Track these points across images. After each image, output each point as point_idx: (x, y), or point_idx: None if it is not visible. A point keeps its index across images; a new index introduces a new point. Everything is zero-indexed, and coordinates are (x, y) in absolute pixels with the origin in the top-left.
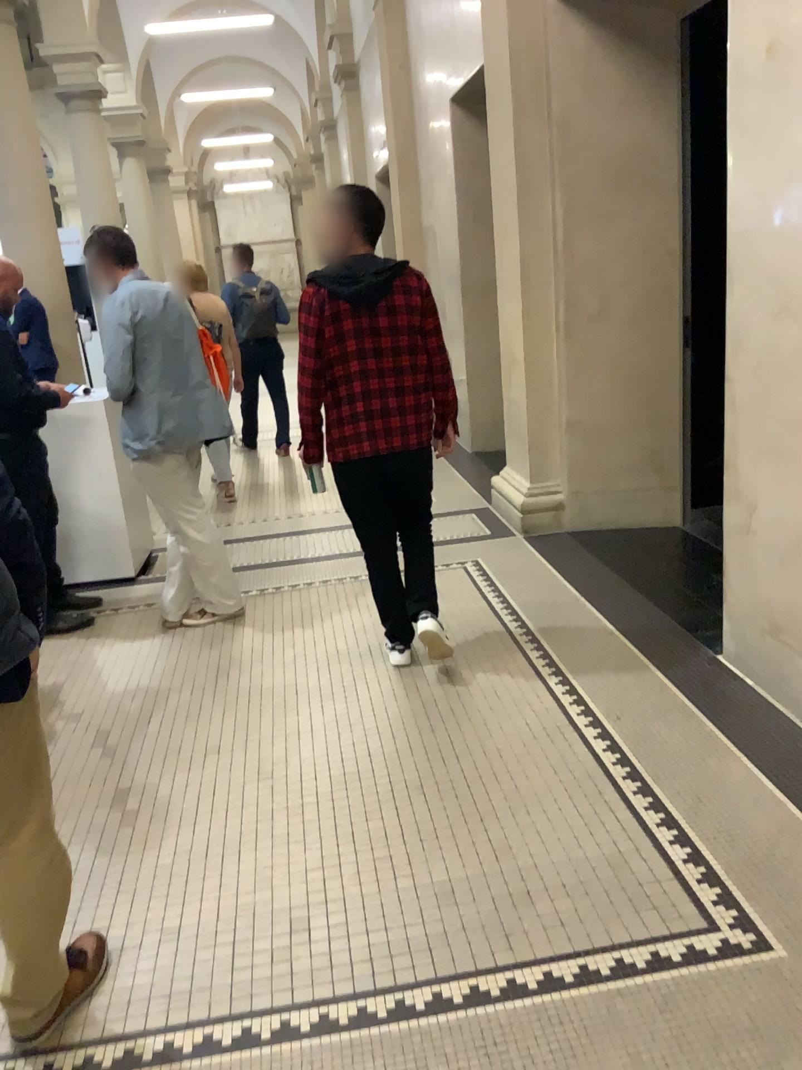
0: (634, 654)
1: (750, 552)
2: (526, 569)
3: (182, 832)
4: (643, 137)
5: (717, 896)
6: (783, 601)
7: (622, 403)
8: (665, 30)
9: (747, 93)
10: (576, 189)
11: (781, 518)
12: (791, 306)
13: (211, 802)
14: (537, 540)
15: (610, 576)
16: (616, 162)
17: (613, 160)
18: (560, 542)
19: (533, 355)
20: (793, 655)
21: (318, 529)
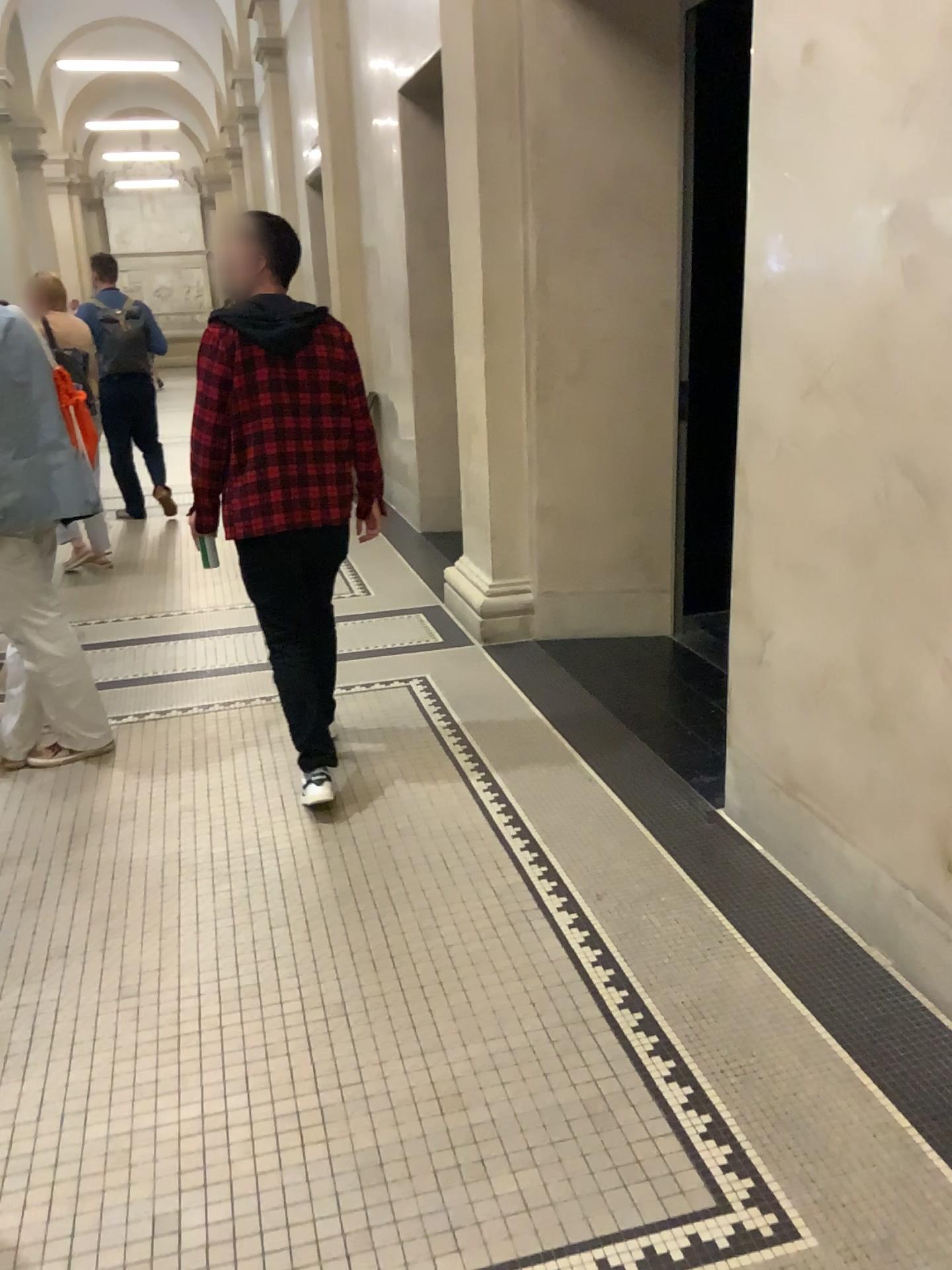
0: (619, 802)
1: (763, 680)
2: (485, 687)
3: (6, 1075)
4: (636, 152)
5: (728, 1150)
6: (805, 745)
7: (604, 481)
8: (666, 20)
9: (777, 99)
10: (554, 211)
11: (805, 642)
12: (825, 375)
13: (50, 1025)
14: (500, 648)
15: (588, 697)
16: (603, 180)
17: (601, 177)
18: (527, 650)
19: (498, 417)
20: (817, 814)
21: (220, 628)
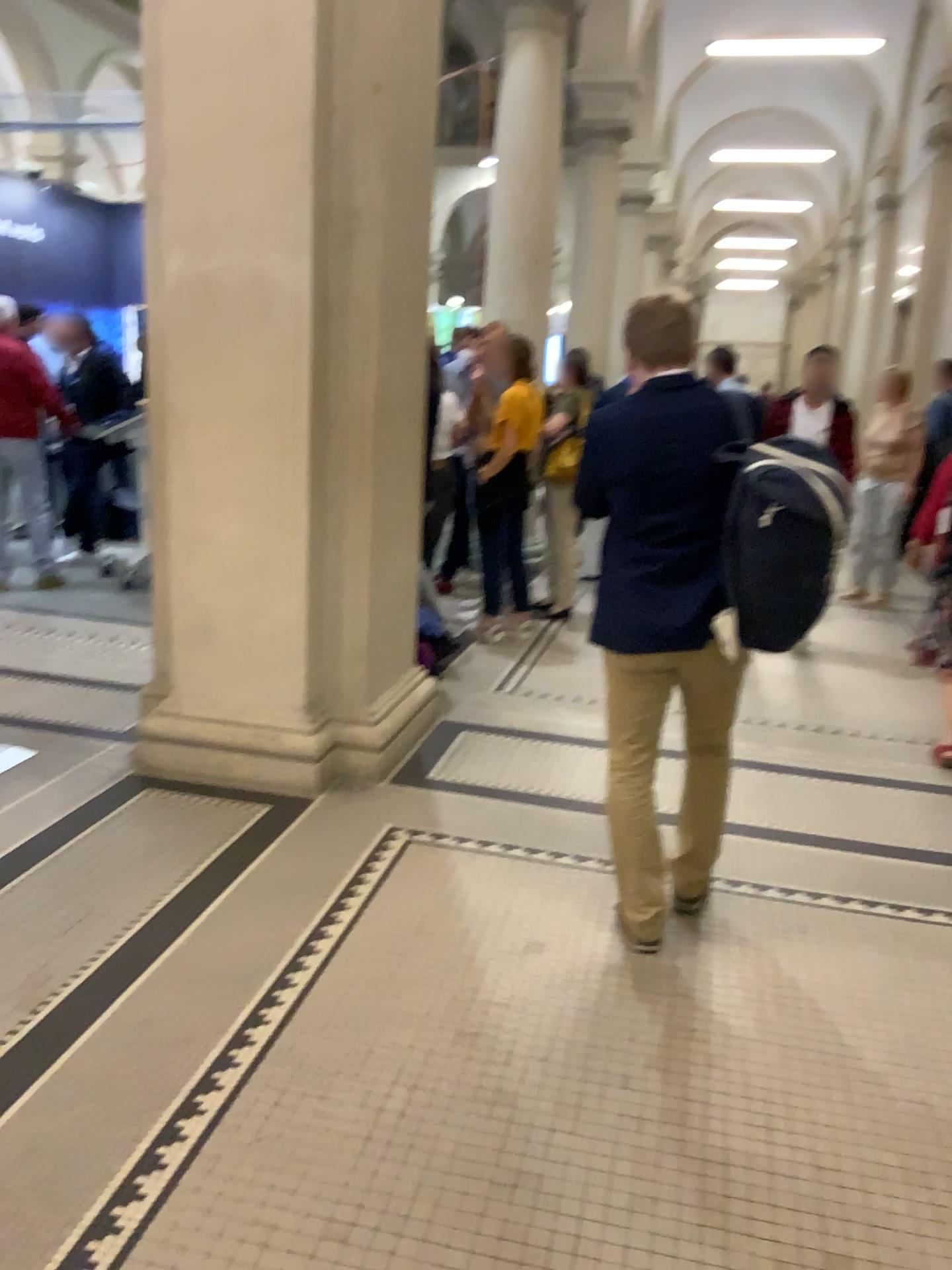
0: None
1: None
2: None
3: None
4: None
5: None
6: None
7: None
8: None
9: None
10: None
11: None
12: None
13: None
14: None
15: None
16: None
17: None
18: None
19: None
20: None
21: None
